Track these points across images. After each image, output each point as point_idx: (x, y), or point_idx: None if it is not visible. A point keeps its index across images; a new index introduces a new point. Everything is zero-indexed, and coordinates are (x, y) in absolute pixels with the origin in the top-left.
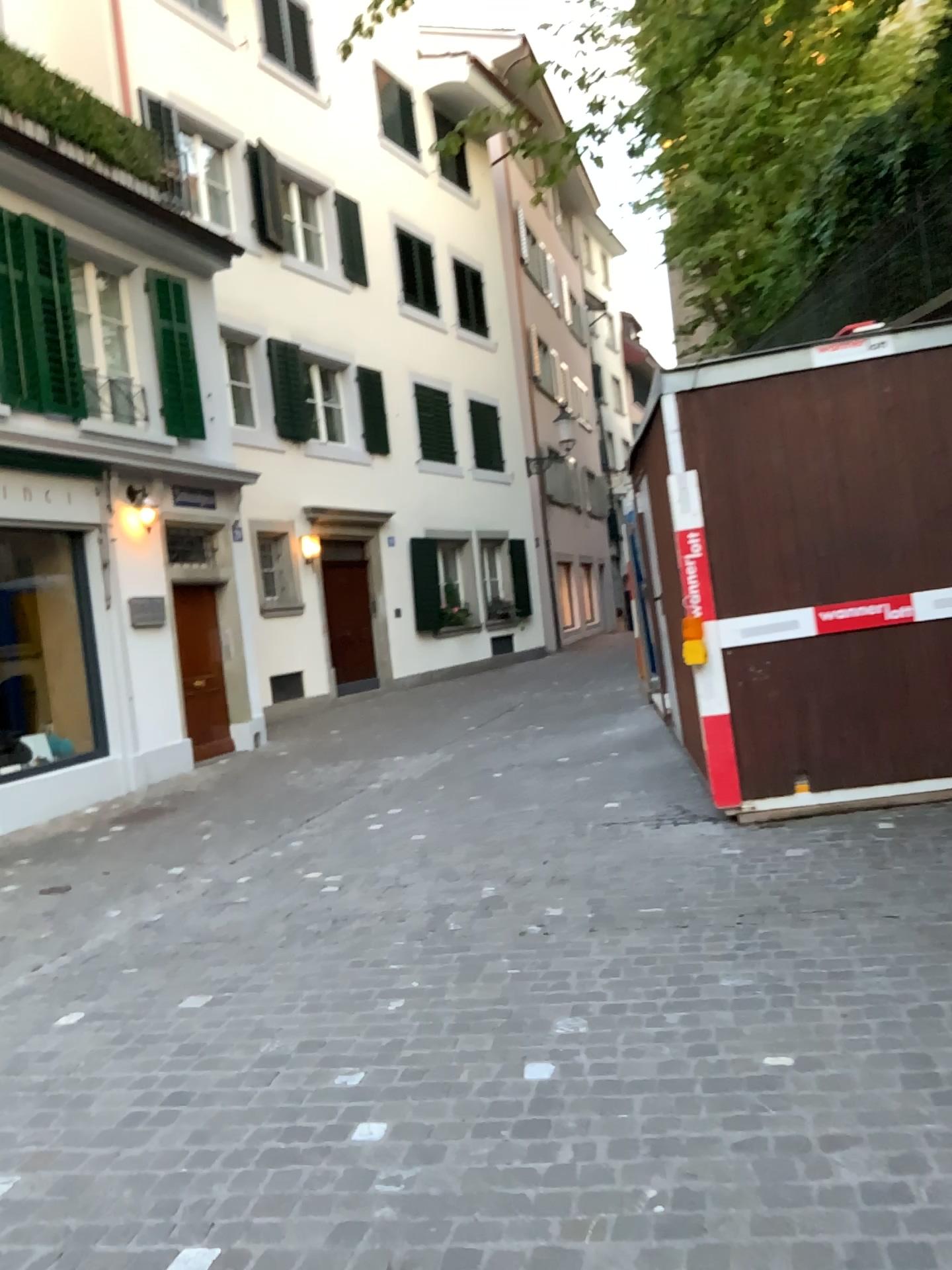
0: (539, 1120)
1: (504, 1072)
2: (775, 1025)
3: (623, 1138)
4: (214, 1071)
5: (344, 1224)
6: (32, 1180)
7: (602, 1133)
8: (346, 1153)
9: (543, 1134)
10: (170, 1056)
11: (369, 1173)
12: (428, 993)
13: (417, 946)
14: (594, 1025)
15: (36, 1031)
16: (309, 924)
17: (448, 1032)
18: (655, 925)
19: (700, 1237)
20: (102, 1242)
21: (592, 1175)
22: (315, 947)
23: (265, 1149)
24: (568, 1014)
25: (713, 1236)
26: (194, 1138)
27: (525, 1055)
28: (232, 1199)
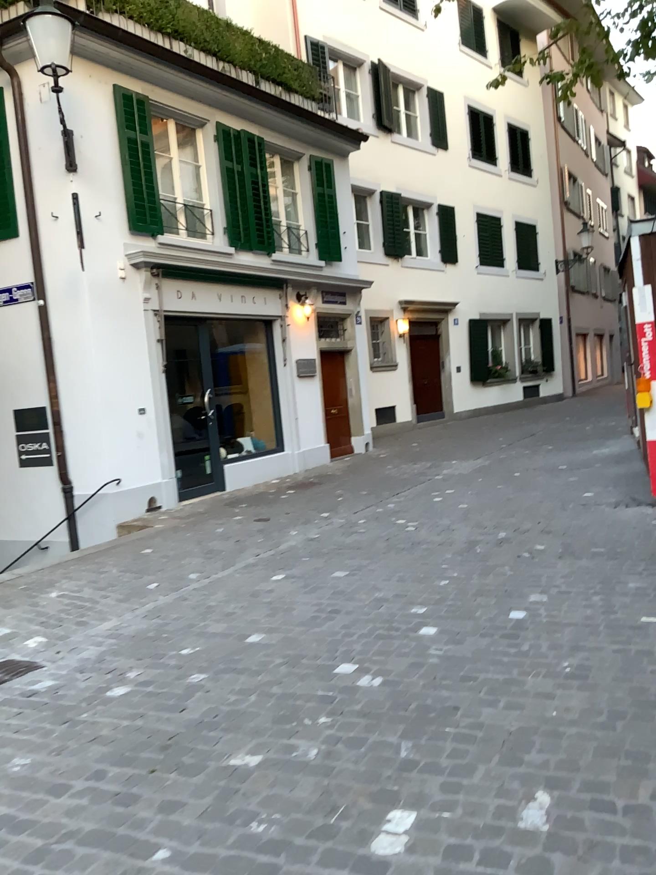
0: (513, 632)
1: (498, 613)
2: (651, 604)
3: (555, 642)
4: (352, 602)
5: (415, 662)
6: (271, 636)
7: (545, 639)
8: (417, 638)
9: (514, 638)
10: (330, 596)
11: (428, 645)
12: (463, 578)
13: (459, 558)
14: (550, 597)
15: (263, 581)
16: (399, 544)
17: (471, 595)
18: (596, 556)
19: (584, 678)
20: (305, 659)
21: (536, 654)
22: (403, 555)
23: (378, 633)
24: (537, 592)
25: (590, 678)
26: (344, 626)
27: (511, 607)
28: (363, 649)
